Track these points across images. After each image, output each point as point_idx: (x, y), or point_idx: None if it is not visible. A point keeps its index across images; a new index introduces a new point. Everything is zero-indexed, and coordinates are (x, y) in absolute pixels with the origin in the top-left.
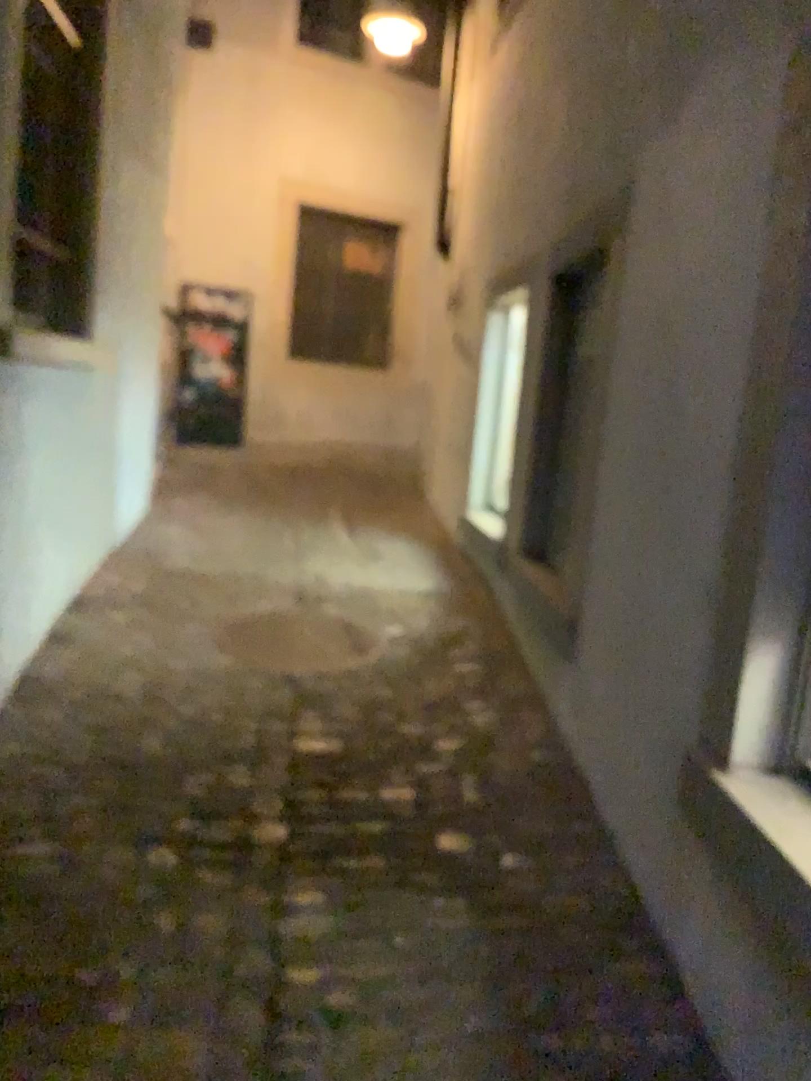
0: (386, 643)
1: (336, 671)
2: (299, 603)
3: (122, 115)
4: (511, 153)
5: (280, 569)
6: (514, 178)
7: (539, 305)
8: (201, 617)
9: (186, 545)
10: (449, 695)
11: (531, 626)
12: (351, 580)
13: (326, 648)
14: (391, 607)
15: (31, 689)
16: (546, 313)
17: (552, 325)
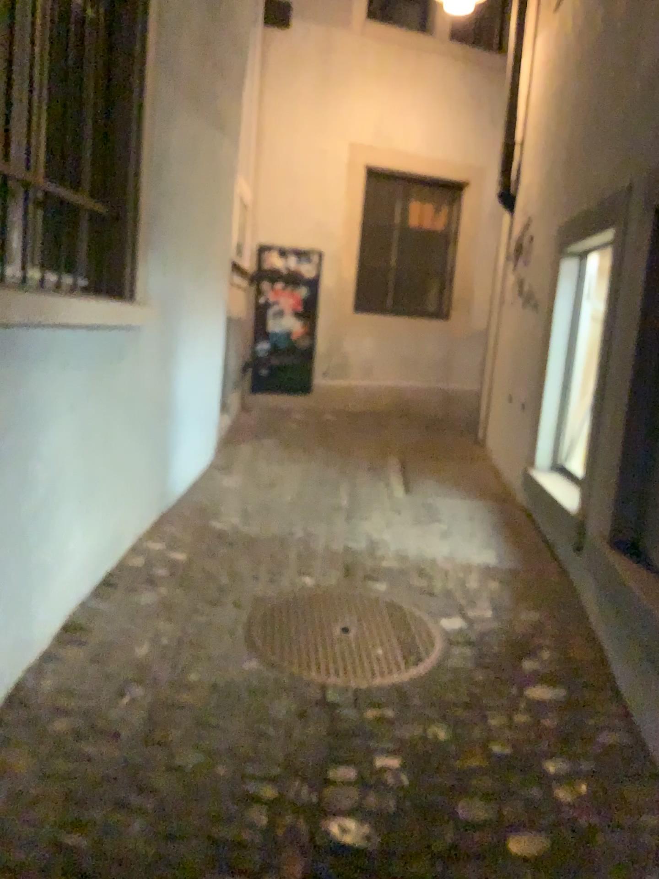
0: (443, 647)
1: (383, 689)
2: (348, 580)
3: (173, 64)
4: (590, 85)
5: (332, 534)
6: (593, 112)
7: (633, 248)
8: (237, 601)
9: (240, 503)
10: (524, 744)
11: (627, 645)
12: (406, 550)
13: (373, 650)
14: (450, 589)
15: (10, 719)
16: (644, 257)
17: (653, 271)
